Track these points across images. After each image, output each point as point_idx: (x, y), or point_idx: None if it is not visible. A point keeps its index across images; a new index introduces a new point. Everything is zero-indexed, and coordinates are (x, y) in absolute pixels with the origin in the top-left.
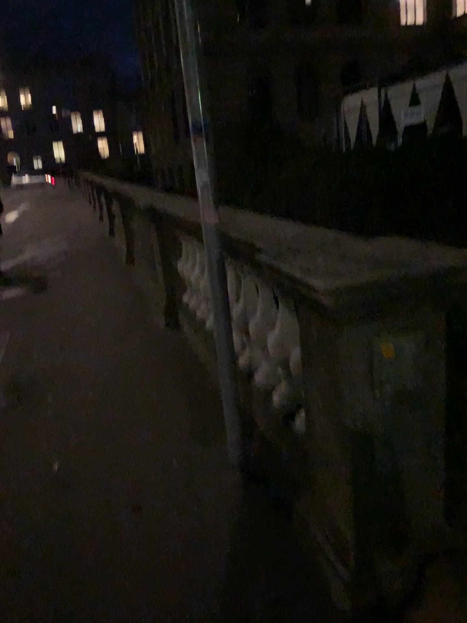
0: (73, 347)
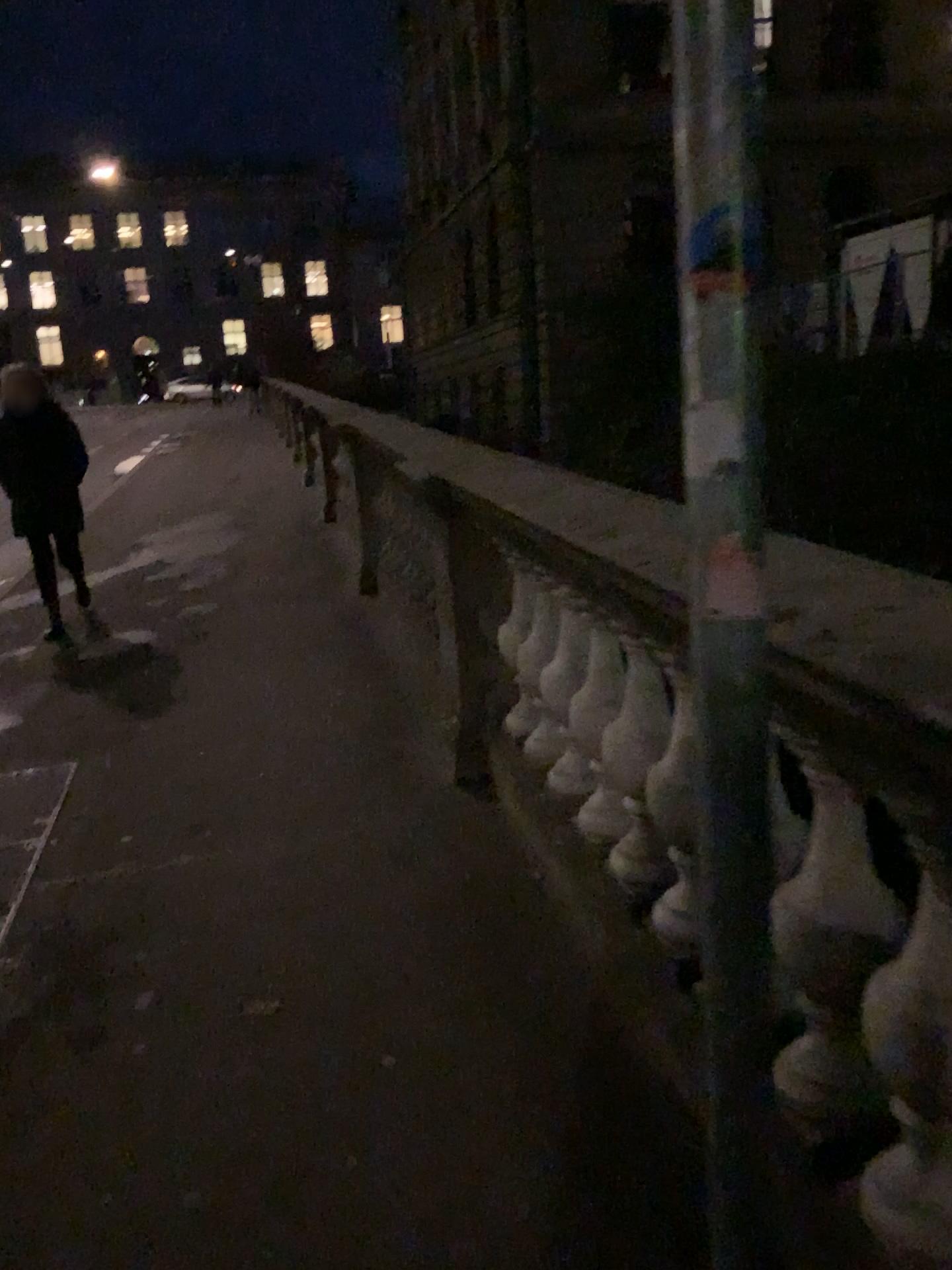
0: (198, 828)
